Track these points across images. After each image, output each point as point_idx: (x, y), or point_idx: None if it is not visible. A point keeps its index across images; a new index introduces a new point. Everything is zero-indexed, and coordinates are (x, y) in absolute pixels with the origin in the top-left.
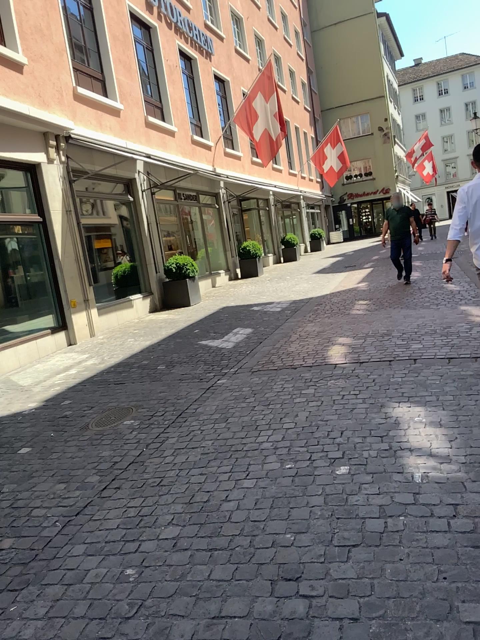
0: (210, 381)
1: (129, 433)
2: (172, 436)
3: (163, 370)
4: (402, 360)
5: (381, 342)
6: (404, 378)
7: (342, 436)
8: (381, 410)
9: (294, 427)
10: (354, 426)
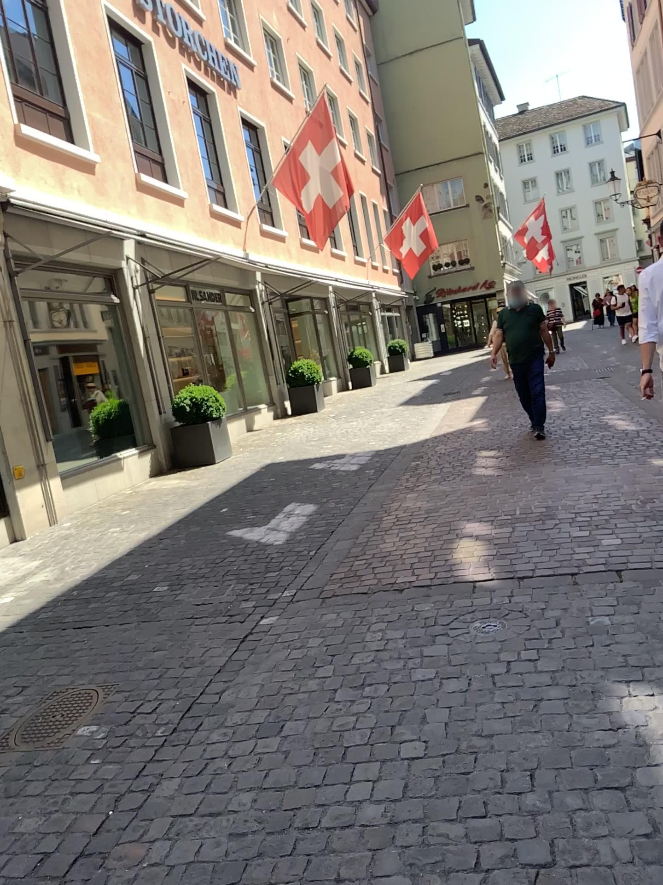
0: (246, 622)
1: (83, 764)
2: (170, 776)
3: (164, 597)
4: (594, 574)
5: (544, 535)
6: (613, 616)
7: (533, 787)
8: (597, 708)
9: (423, 756)
10: (553, 754)
